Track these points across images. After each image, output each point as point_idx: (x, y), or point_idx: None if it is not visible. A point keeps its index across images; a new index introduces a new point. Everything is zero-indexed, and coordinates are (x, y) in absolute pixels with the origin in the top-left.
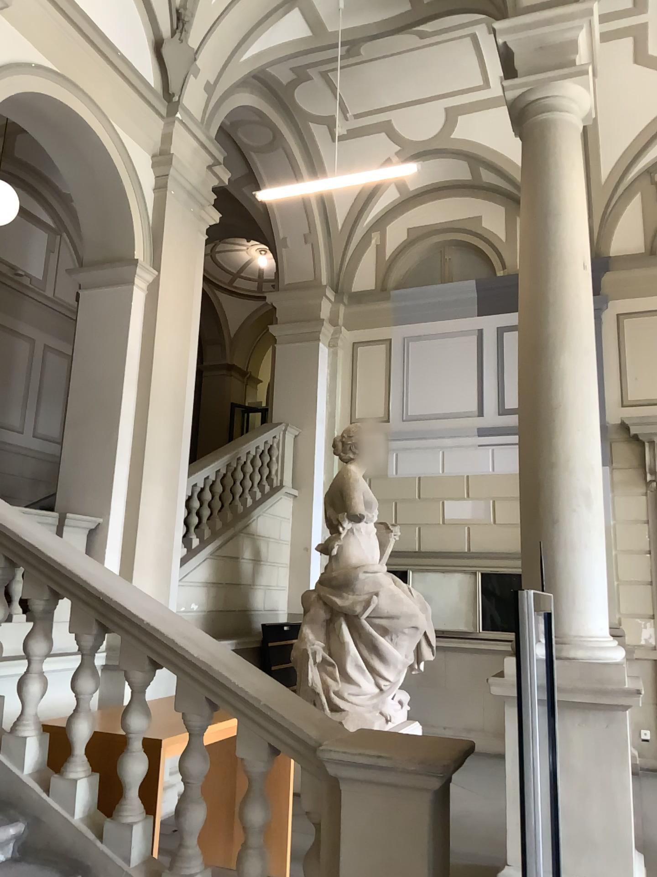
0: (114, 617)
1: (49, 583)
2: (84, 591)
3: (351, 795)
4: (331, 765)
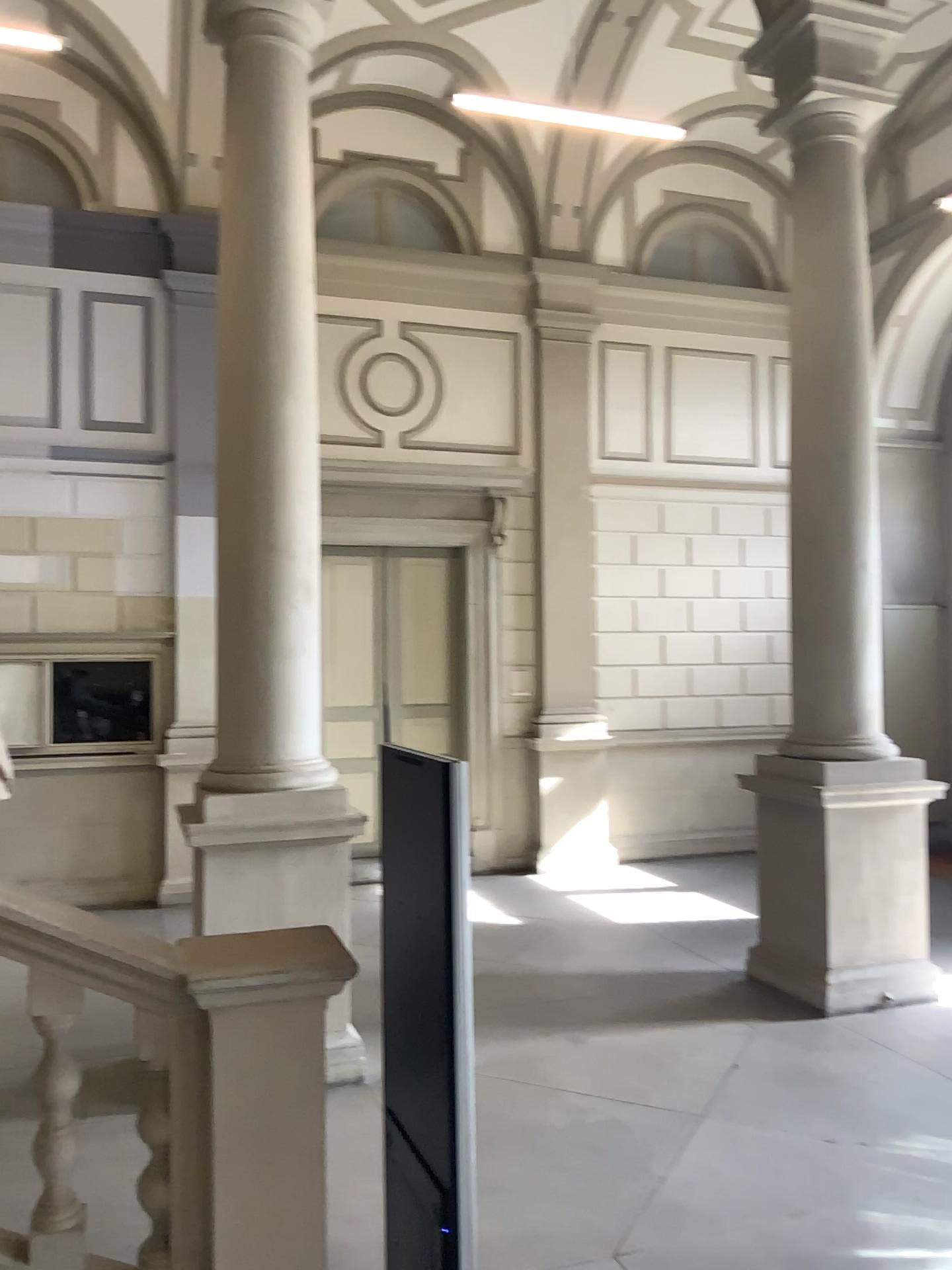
0: None
1: None
2: None
3: (227, 1031)
4: (207, 1003)
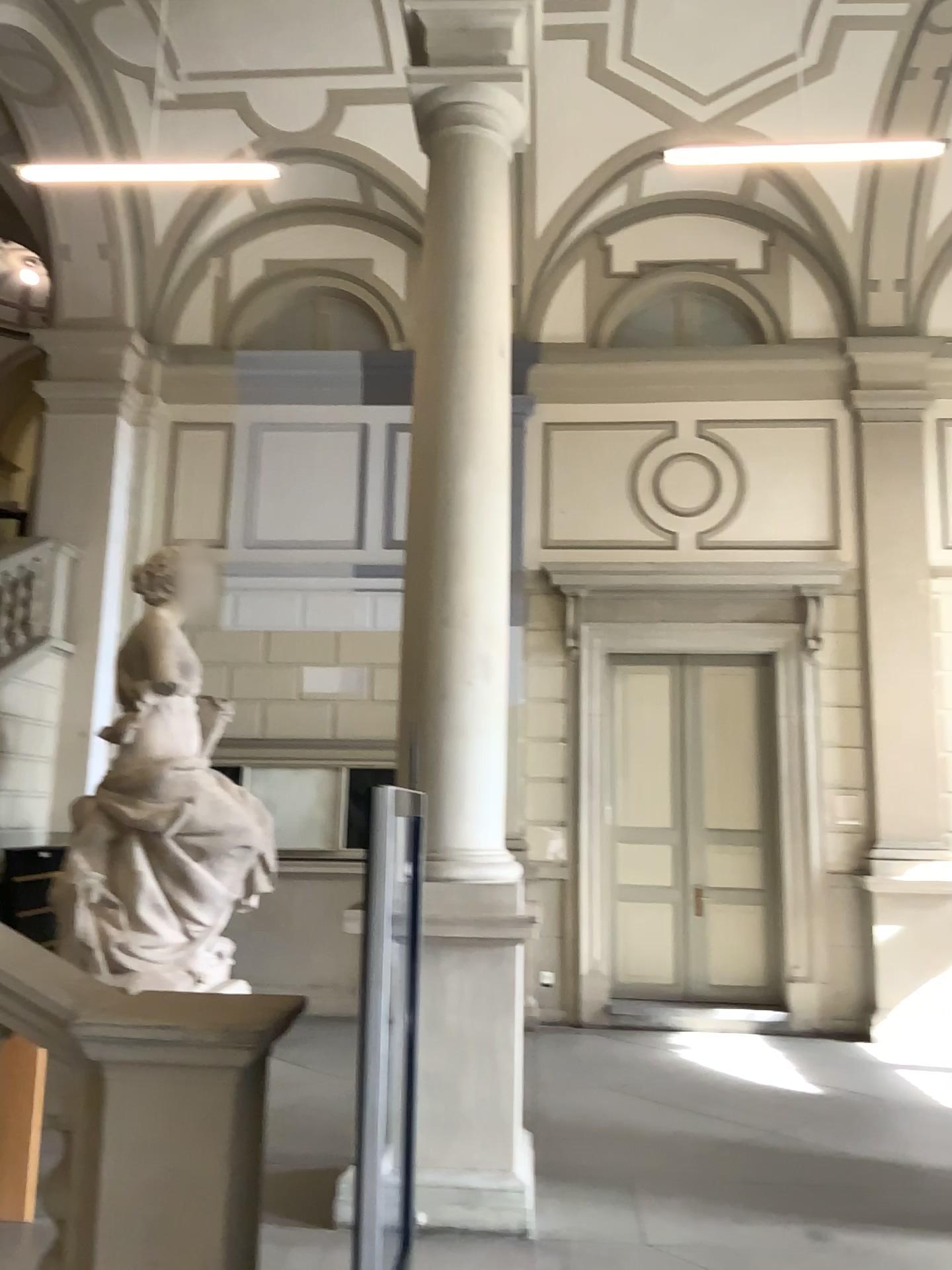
0: None
1: None
2: None
3: (118, 1089)
4: (89, 1049)
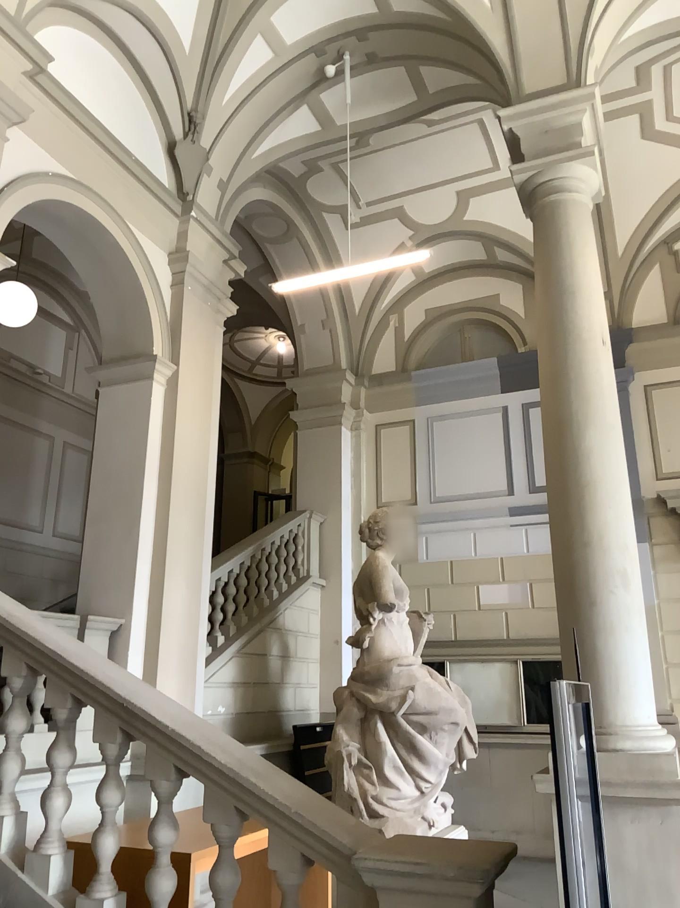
0: (139, 724)
1: (72, 691)
2: (108, 698)
3: (390, 907)
4: (367, 876)
